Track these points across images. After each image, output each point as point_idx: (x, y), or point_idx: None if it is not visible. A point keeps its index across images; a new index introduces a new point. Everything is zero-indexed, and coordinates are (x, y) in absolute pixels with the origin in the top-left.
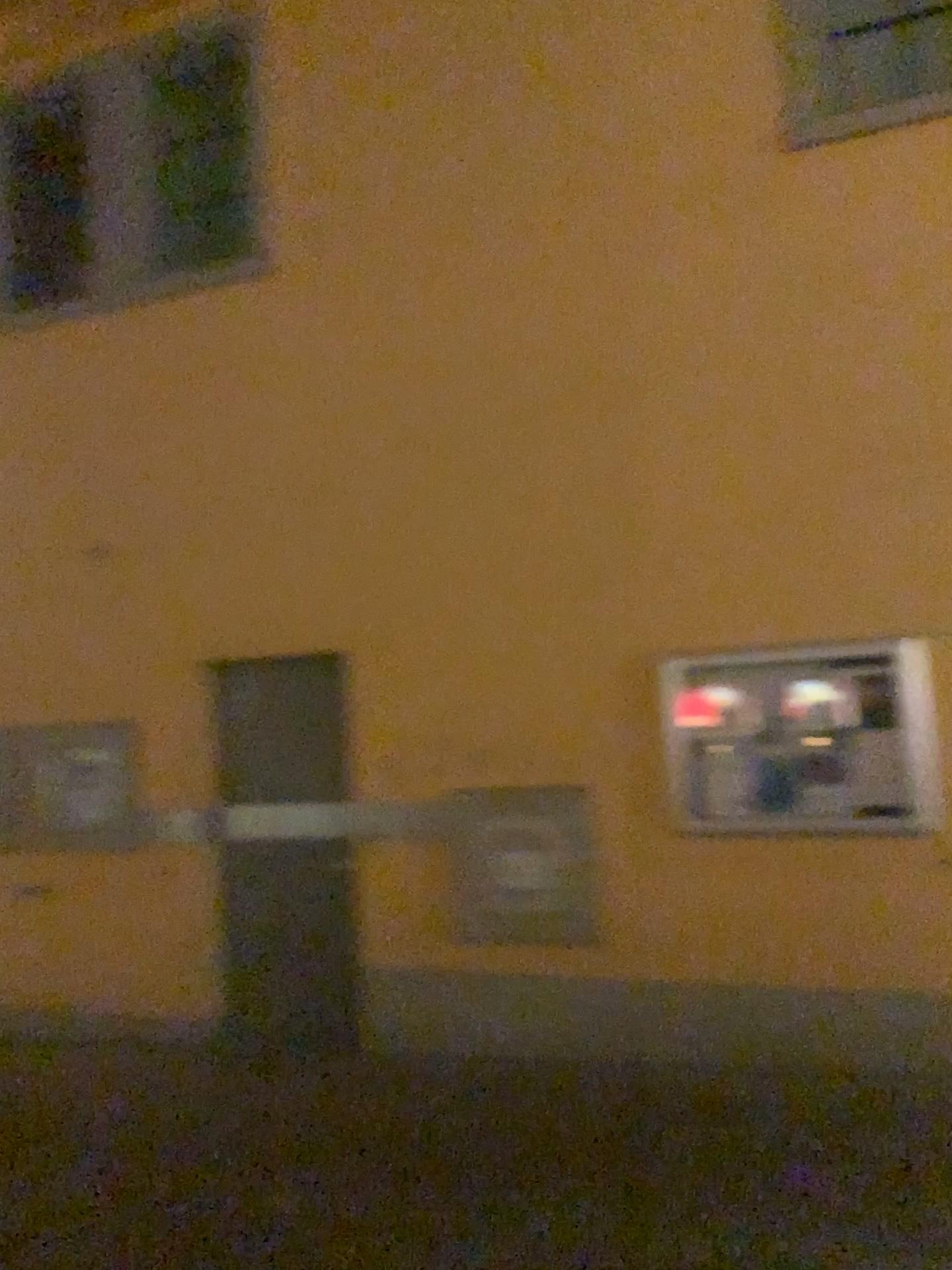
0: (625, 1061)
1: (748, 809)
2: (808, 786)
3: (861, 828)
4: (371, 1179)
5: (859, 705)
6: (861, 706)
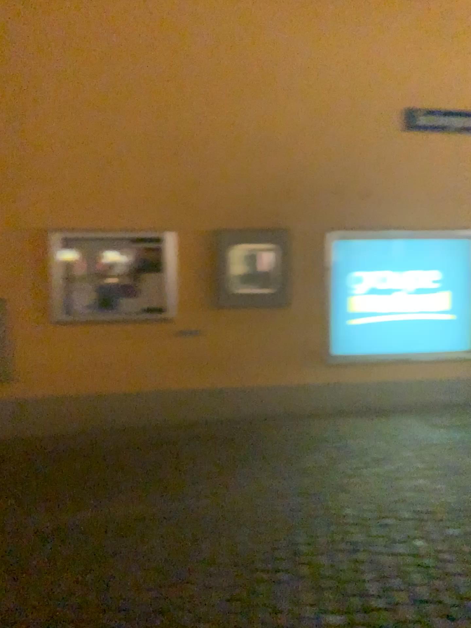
0: (23, 436)
1: (89, 310)
2: (119, 299)
3: (142, 318)
4: None
5: (144, 261)
6: (145, 261)
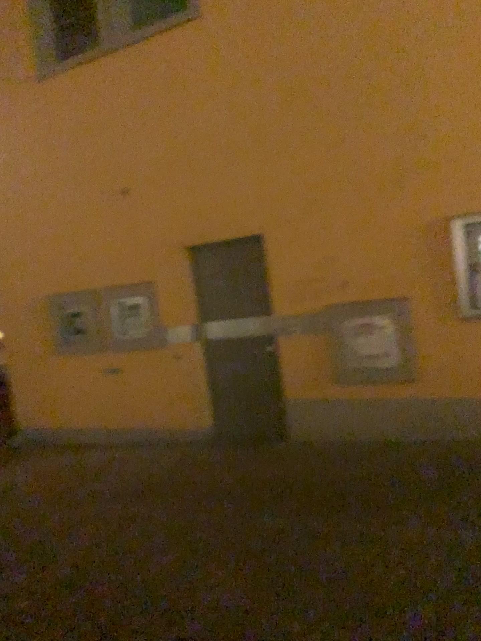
0: (434, 440)
1: None
2: None
3: None
4: (313, 506)
5: None
6: None
